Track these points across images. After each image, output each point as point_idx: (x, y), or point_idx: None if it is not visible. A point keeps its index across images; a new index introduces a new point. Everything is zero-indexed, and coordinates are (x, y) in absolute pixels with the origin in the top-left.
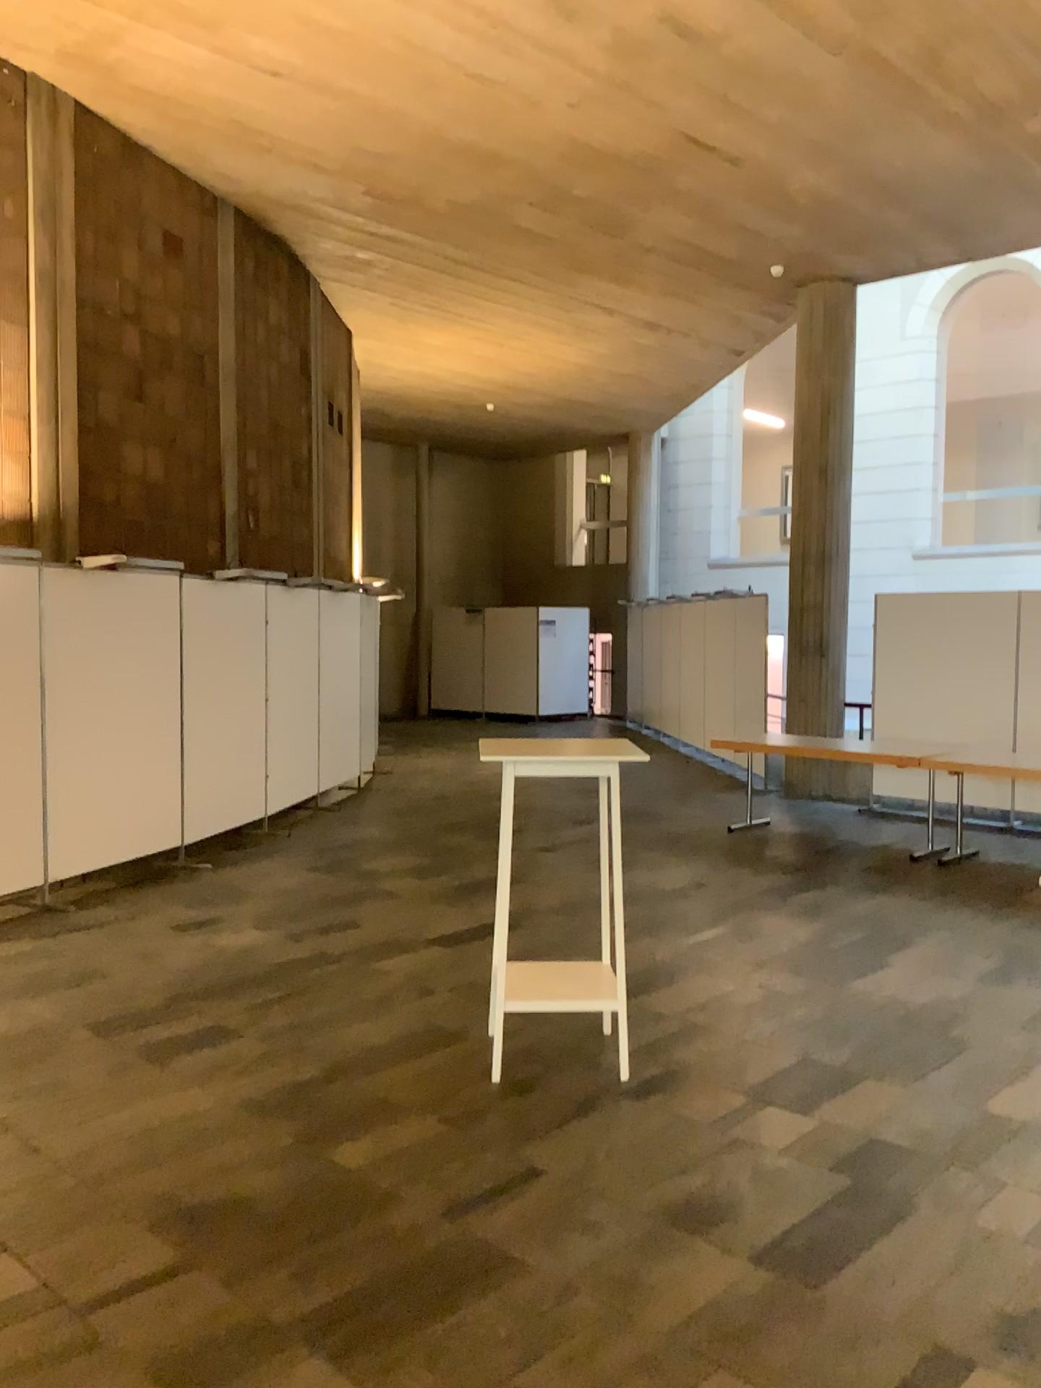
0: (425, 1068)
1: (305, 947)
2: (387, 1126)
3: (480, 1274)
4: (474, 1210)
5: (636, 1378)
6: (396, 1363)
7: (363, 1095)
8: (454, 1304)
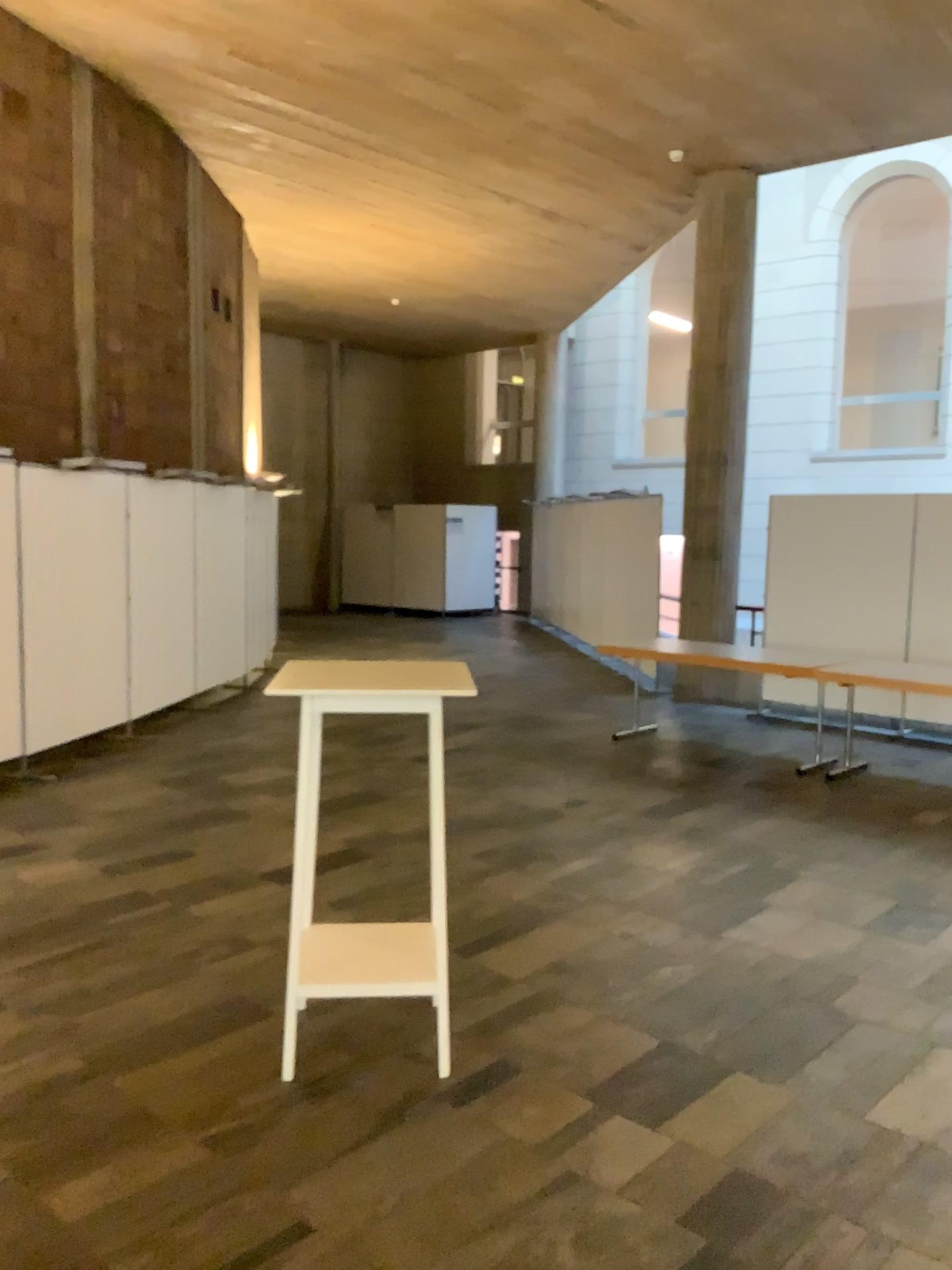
0: (201, 1061)
1: (113, 885)
2: (128, 1154)
3: None
4: None
5: None
6: None
7: (112, 1104)
8: None
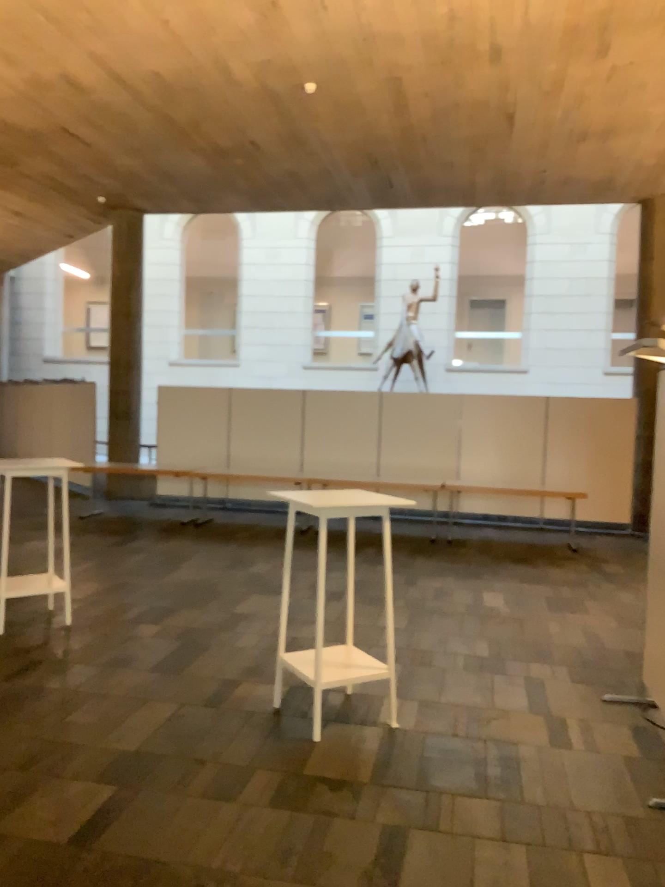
0: None
1: None
2: None
3: (33, 692)
4: (17, 675)
5: (116, 706)
6: (10, 722)
7: None
8: (26, 702)
